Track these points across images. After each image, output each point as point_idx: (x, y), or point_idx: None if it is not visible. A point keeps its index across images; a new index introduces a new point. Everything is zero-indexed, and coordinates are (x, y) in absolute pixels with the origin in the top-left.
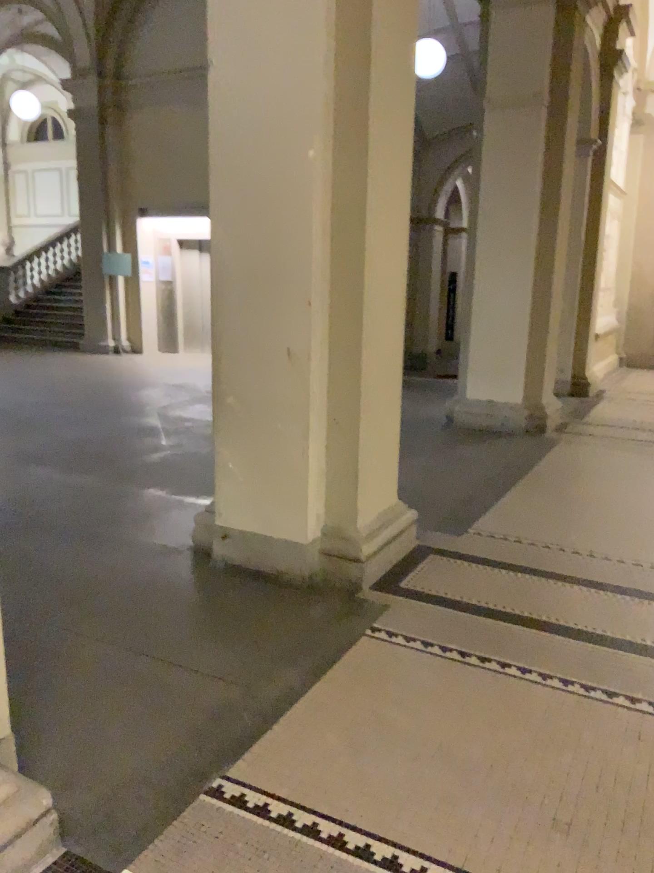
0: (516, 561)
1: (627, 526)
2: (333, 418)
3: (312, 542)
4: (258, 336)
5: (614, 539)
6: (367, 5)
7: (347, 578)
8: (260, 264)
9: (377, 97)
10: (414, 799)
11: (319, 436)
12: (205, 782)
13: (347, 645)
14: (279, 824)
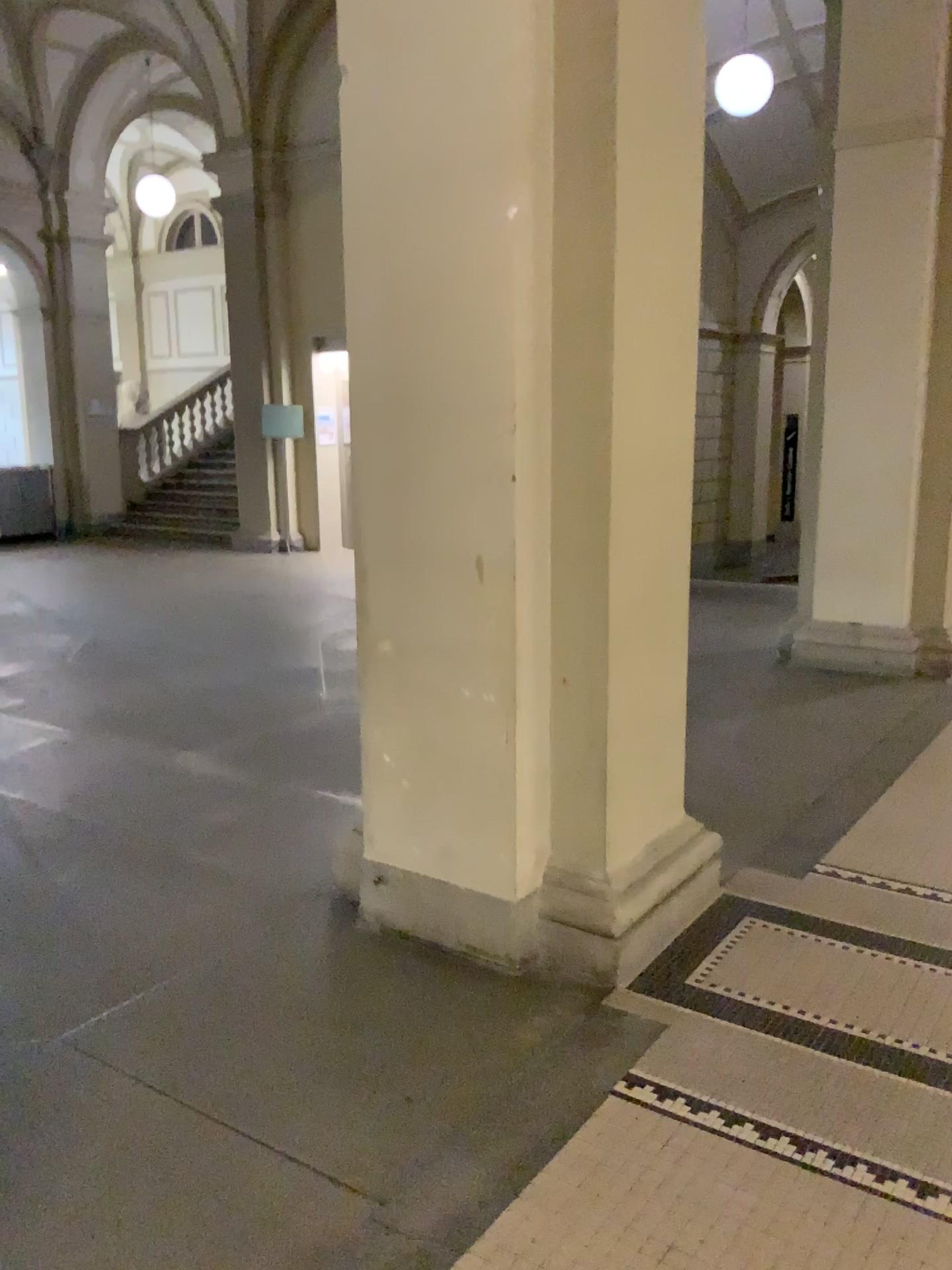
0: (904, 935)
1: None
2: (562, 679)
3: (526, 898)
4: (427, 537)
5: None
6: None
7: (590, 965)
8: (426, 411)
9: (631, 106)
10: None
11: (537, 710)
12: None
13: (579, 1114)
14: None
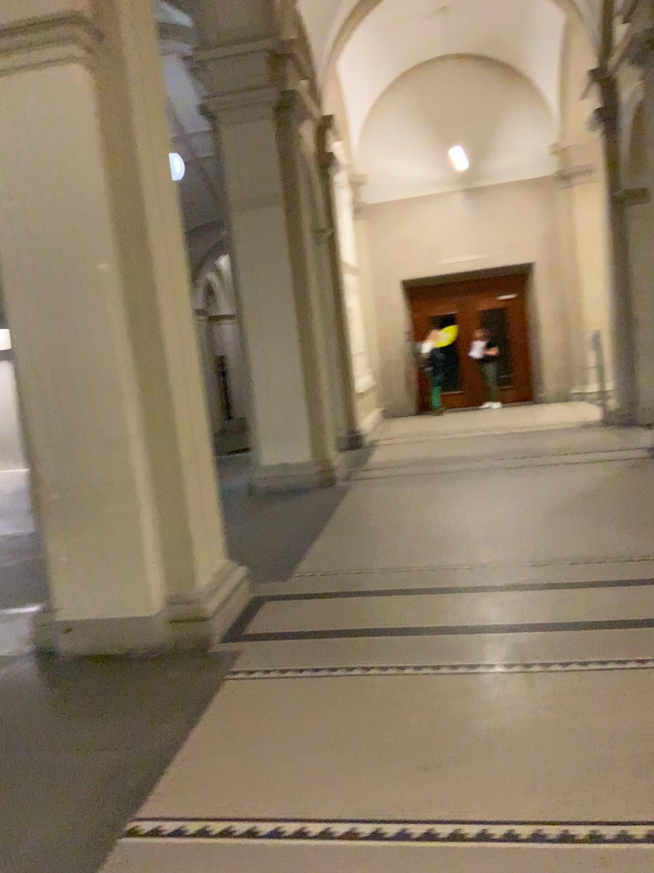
0: (339, 591)
1: (421, 543)
2: (158, 496)
3: (157, 613)
4: (75, 433)
5: (413, 555)
6: (129, 141)
7: (197, 638)
8: (67, 367)
9: (150, 214)
10: (304, 785)
11: (147, 514)
12: (119, 830)
13: (213, 691)
14: (197, 838)
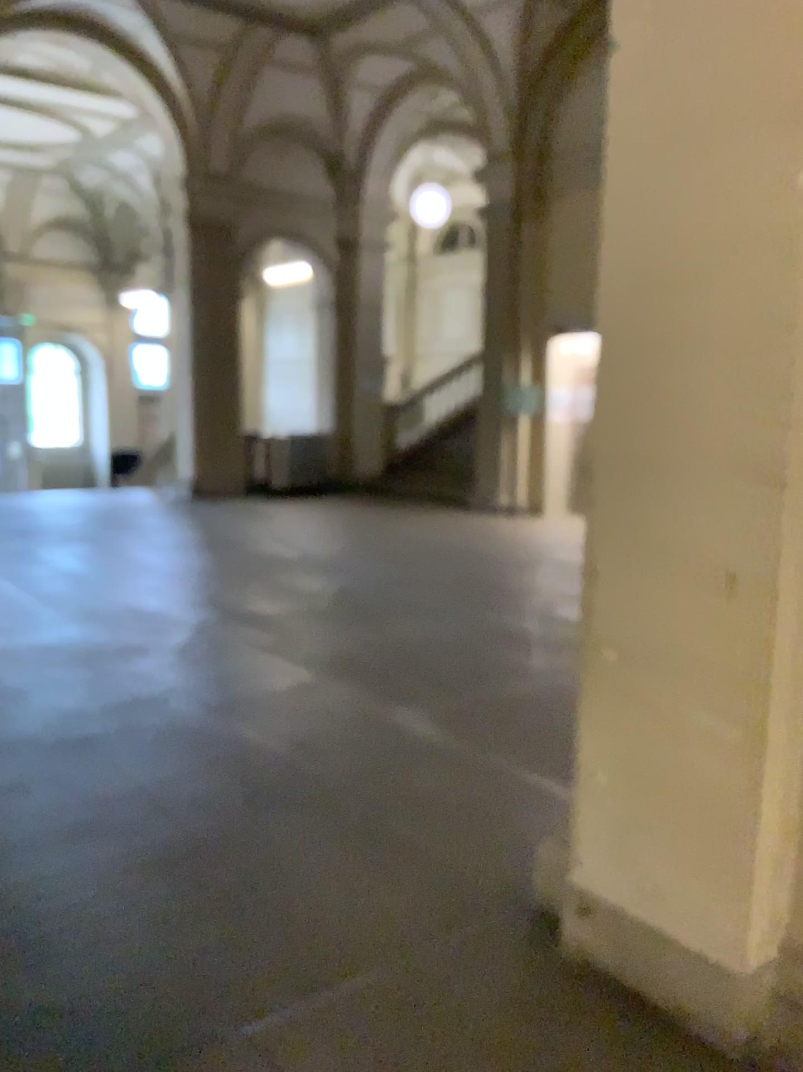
0: None
1: None
2: None
3: (758, 970)
4: (671, 541)
5: None
6: None
7: None
8: (682, 401)
9: None
10: None
11: (788, 752)
12: None
13: None
14: None
